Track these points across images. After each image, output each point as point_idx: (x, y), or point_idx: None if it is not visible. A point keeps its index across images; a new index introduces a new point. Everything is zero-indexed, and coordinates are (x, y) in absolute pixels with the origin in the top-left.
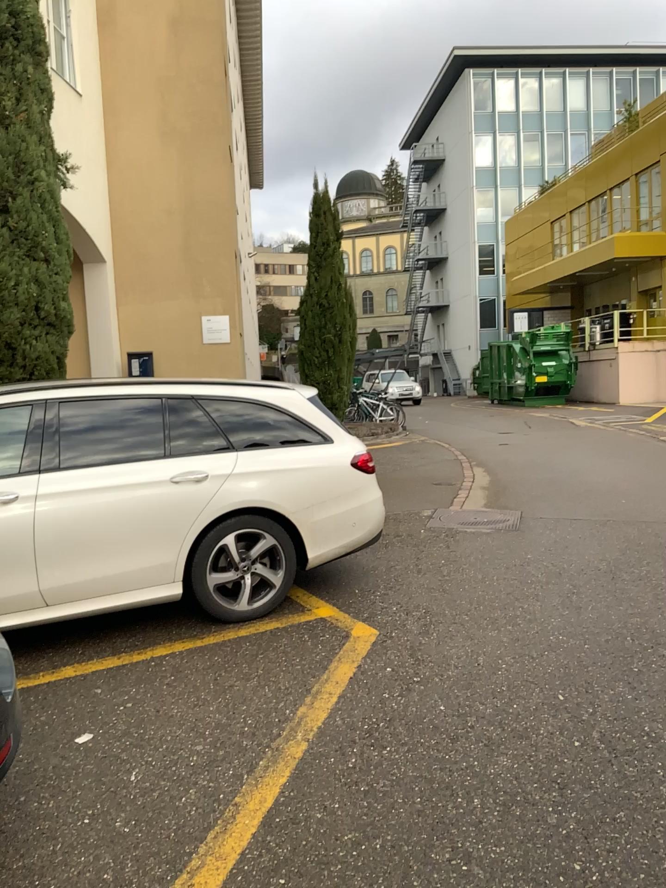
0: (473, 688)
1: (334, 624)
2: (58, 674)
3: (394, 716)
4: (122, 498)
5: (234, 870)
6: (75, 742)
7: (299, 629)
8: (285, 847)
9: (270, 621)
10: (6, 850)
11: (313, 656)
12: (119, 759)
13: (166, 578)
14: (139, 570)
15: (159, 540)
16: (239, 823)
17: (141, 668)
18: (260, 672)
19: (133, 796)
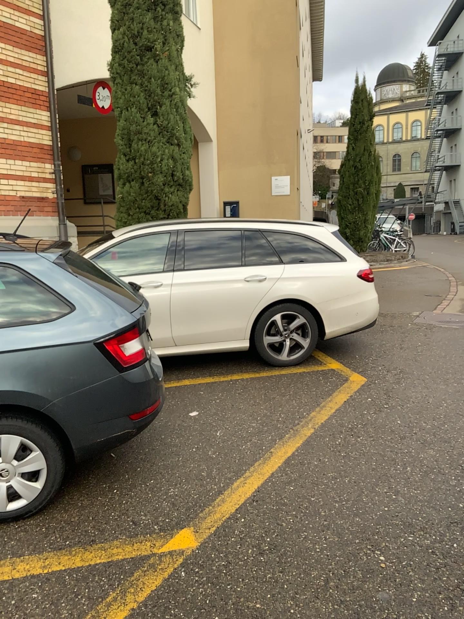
0: (421, 413)
1: (339, 372)
2: (180, 383)
3: (367, 422)
4: (217, 288)
5: (267, 479)
6: (188, 415)
7: (318, 373)
8: (295, 473)
9: (300, 367)
10: (156, 456)
11: (323, 388)
12: (211, 425)
13: (240, 337)
14: (225, 330)
15: (237, 314)
16: (272, 460)
17: (224, 384)
18: (291, 393)
19: (218, 441)
